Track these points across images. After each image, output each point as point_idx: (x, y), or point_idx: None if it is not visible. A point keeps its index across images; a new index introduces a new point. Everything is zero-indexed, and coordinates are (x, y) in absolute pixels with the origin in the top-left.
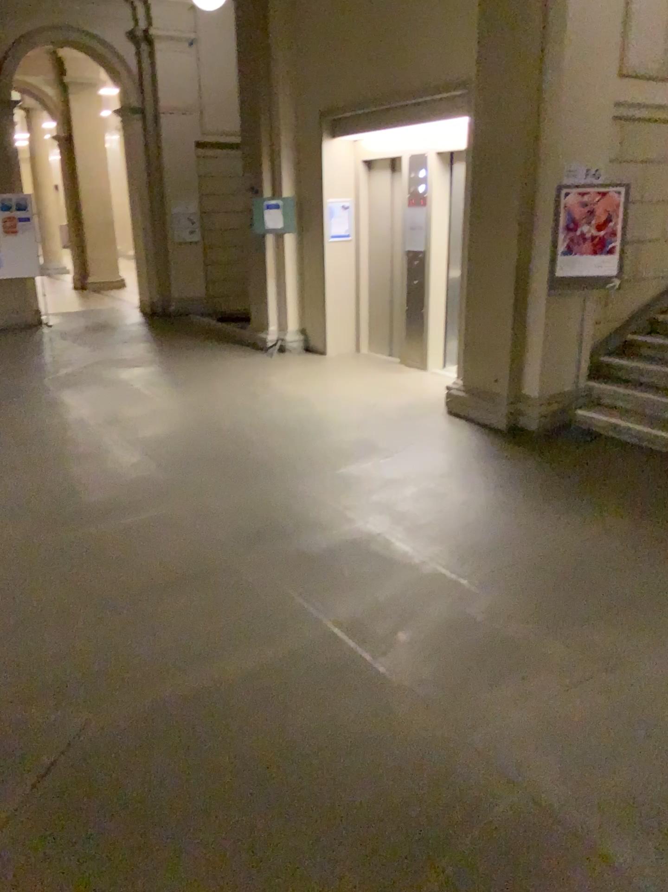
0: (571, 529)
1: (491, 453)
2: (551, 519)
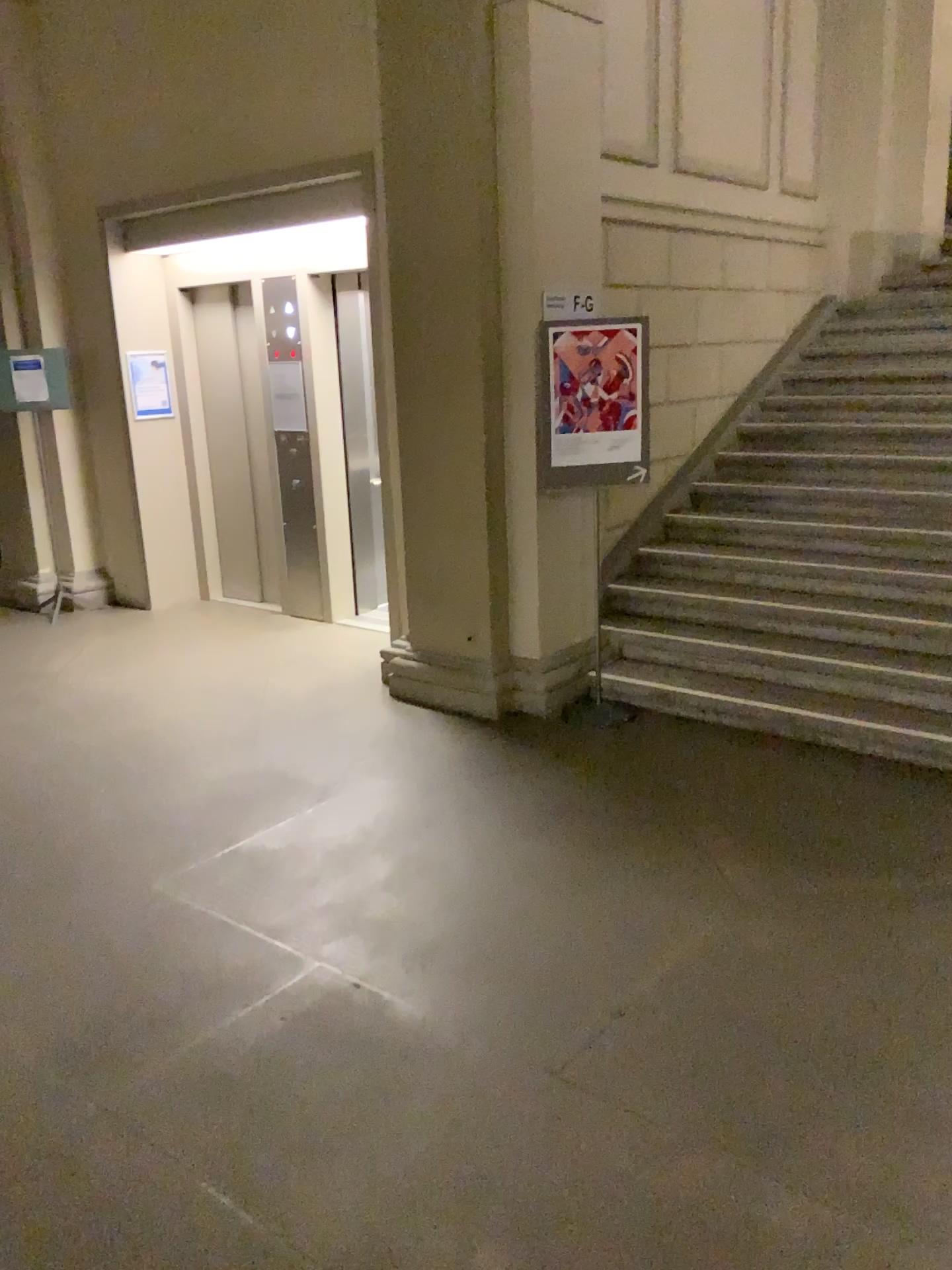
0: (684, 907)
1: (490, 769)
2: (642, 891)
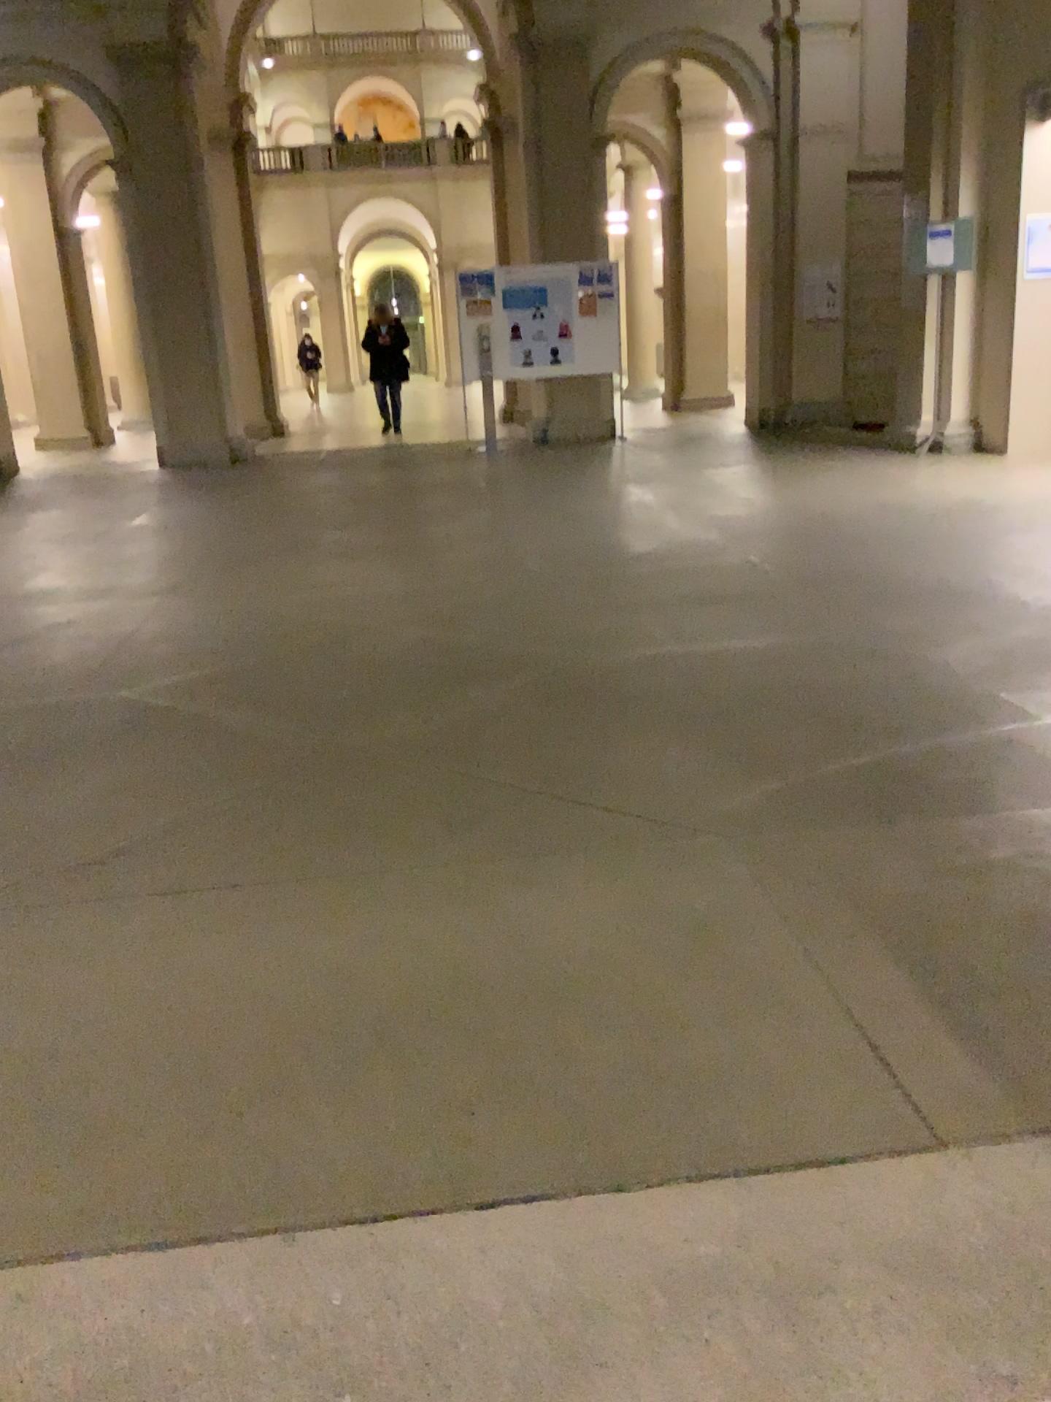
0: None
1: None
2: None
